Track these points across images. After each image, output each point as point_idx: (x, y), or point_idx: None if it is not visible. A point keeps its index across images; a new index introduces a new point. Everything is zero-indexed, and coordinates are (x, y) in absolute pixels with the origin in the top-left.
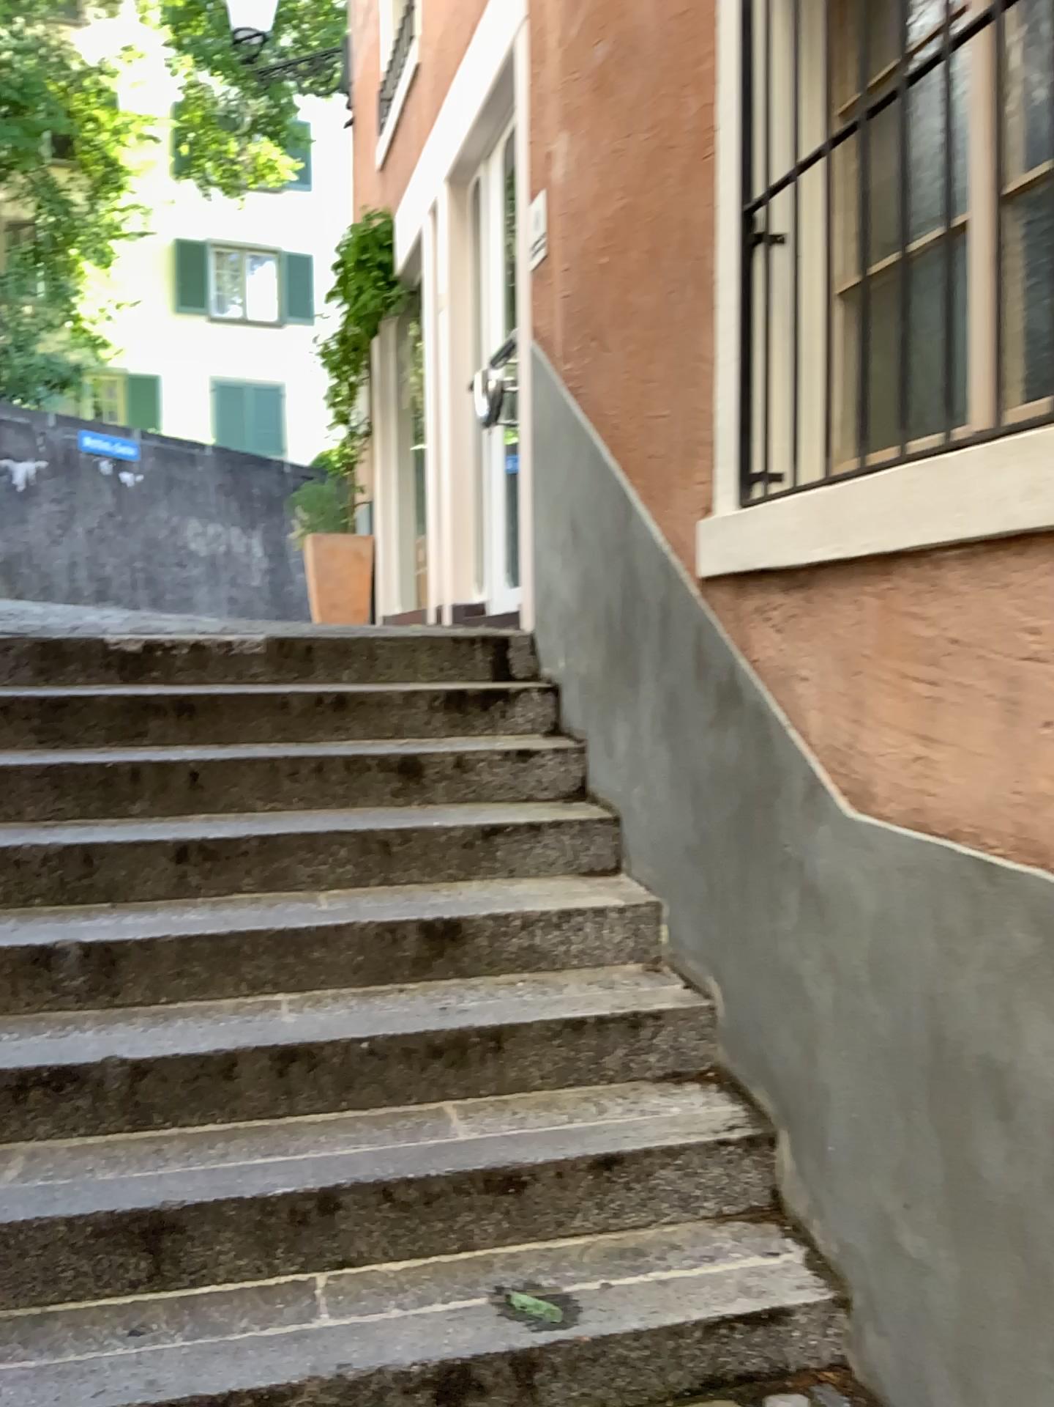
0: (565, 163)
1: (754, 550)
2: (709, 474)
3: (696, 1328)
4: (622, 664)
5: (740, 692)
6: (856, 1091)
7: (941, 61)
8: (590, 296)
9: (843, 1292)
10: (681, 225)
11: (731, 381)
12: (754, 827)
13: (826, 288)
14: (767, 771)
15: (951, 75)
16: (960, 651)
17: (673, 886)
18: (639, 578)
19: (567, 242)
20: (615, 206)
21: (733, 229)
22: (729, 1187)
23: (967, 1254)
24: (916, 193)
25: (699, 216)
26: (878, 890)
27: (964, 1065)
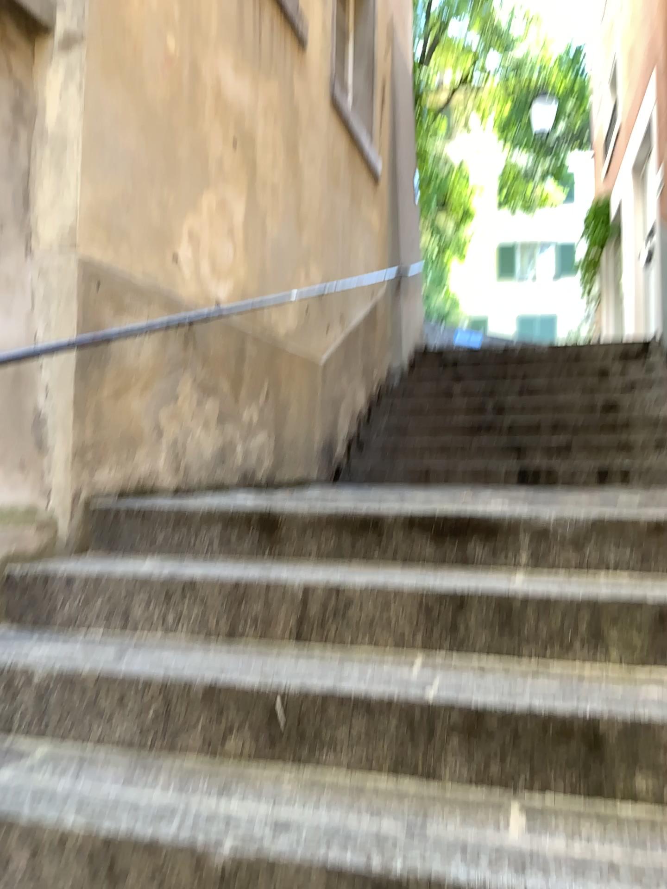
0: None
1: None
2: None
3: None
4: None
5: None
6: None
7: None
8: None
9: None
10: None
11: None
12: None
13: None
14: None
15: None
16: None
17: None
18: None
19: None
20: None
21: None
22: None
23: None
24: None
25: None
26: None
27: None
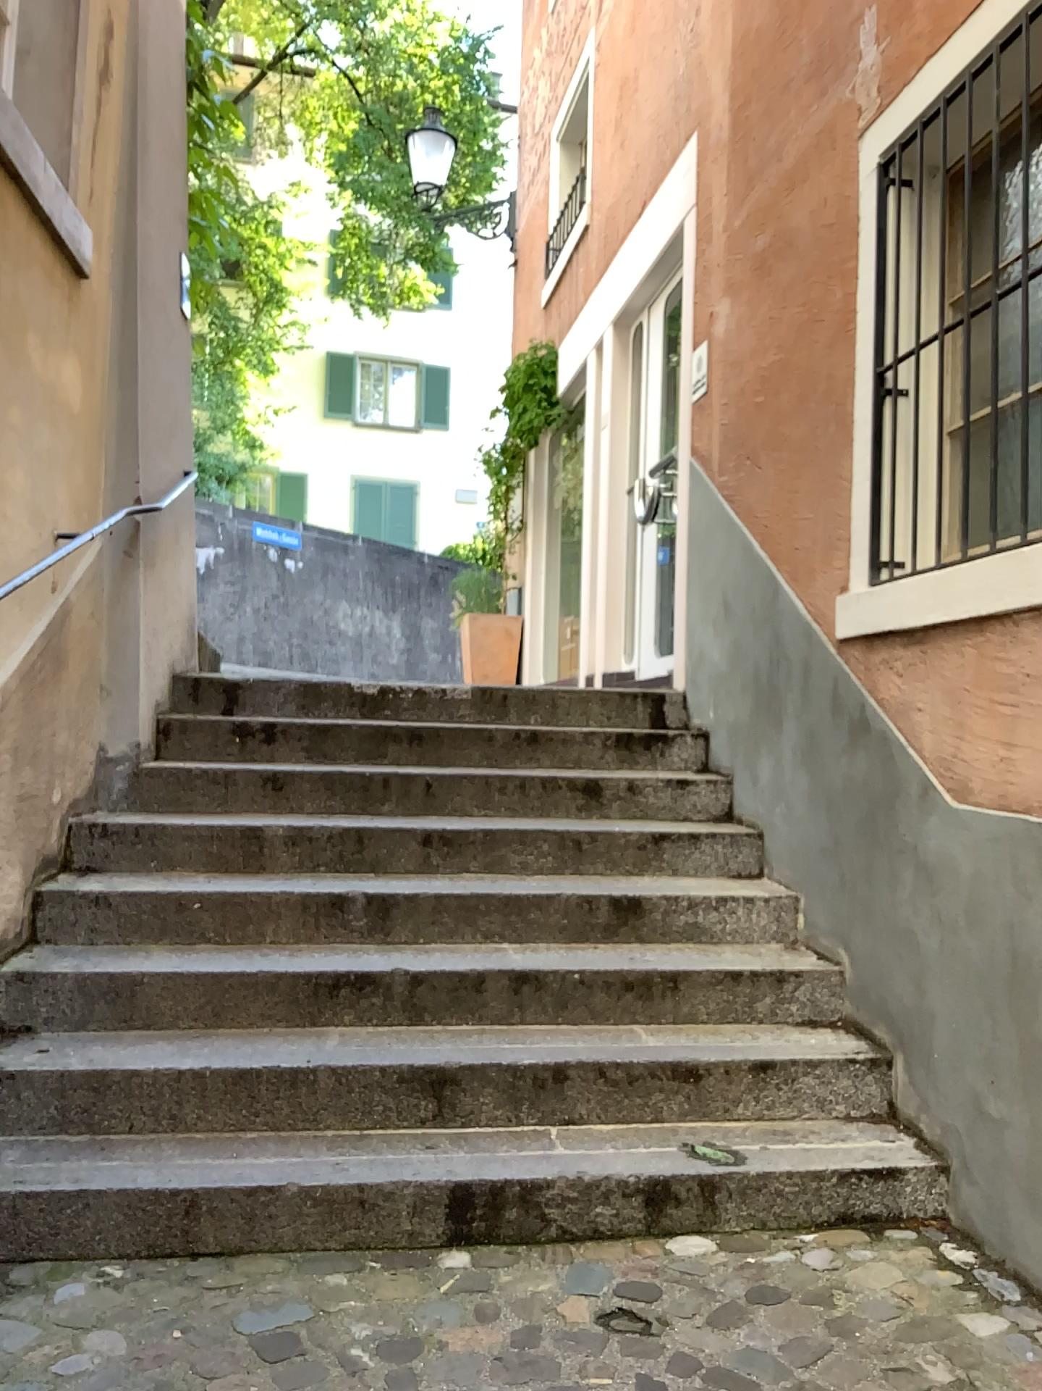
0: (725, 320)
1: (882, 616)
2: (846, 562)
3: (833, 1176)
4: (768, 710)
5: (867, 724)
6: (954, 1008)
7: (1021, 287)
8: (747, 425)
9: (943, 1164)
10: (826, 377)
11: (865, 494)
12: (878, 824)
13: (938, 431)
14: (889, 782)
15: (1028, 294)
16: (1031, 681)
17: (809, 882)
18: (785, 643)
19: (727, 381)
20: (769, 358)
21: (868, 385)
22: (854, 1095)
23: (1034, 1102)
24: (1004, 368)
25: (841, 372)
26: (972, 856)
27: (1032, 968)
